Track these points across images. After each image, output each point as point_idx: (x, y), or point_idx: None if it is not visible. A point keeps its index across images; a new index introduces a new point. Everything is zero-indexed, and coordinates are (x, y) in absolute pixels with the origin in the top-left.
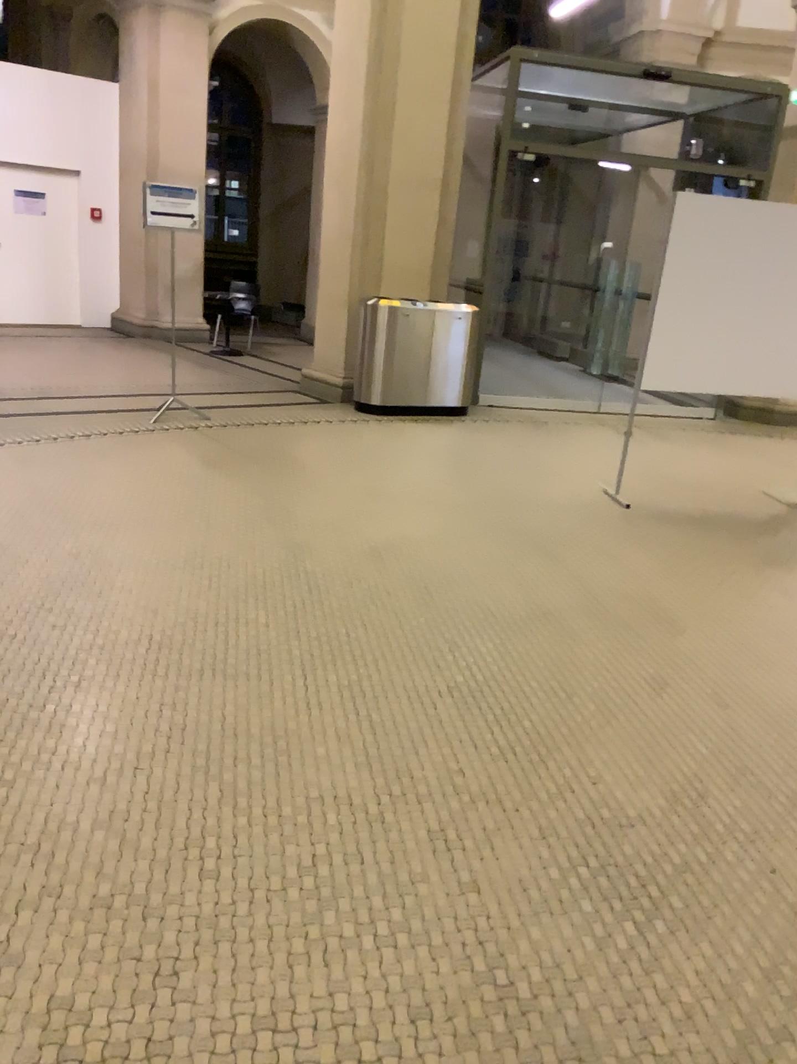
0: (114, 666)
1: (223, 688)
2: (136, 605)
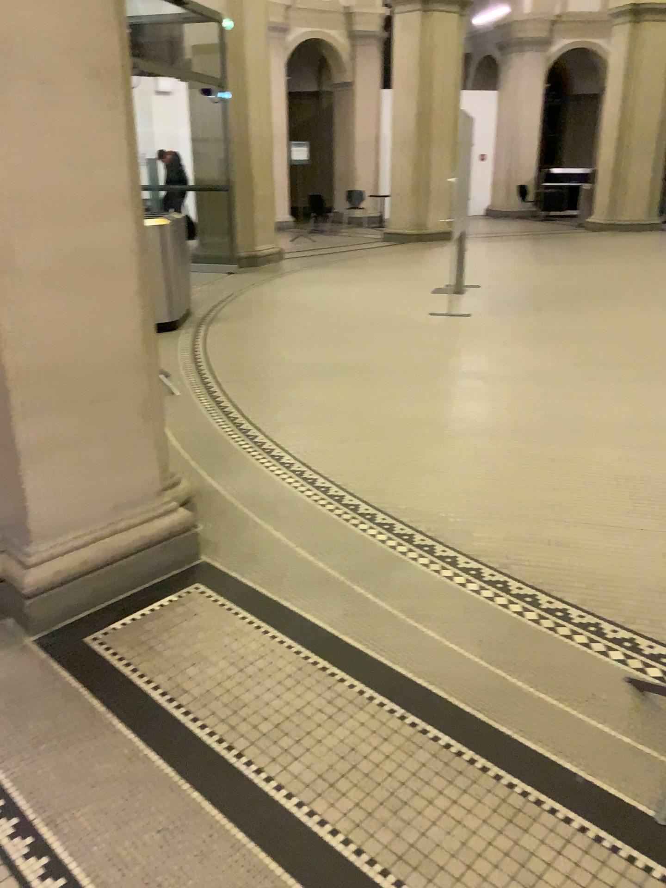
0: None
1: None
2: None
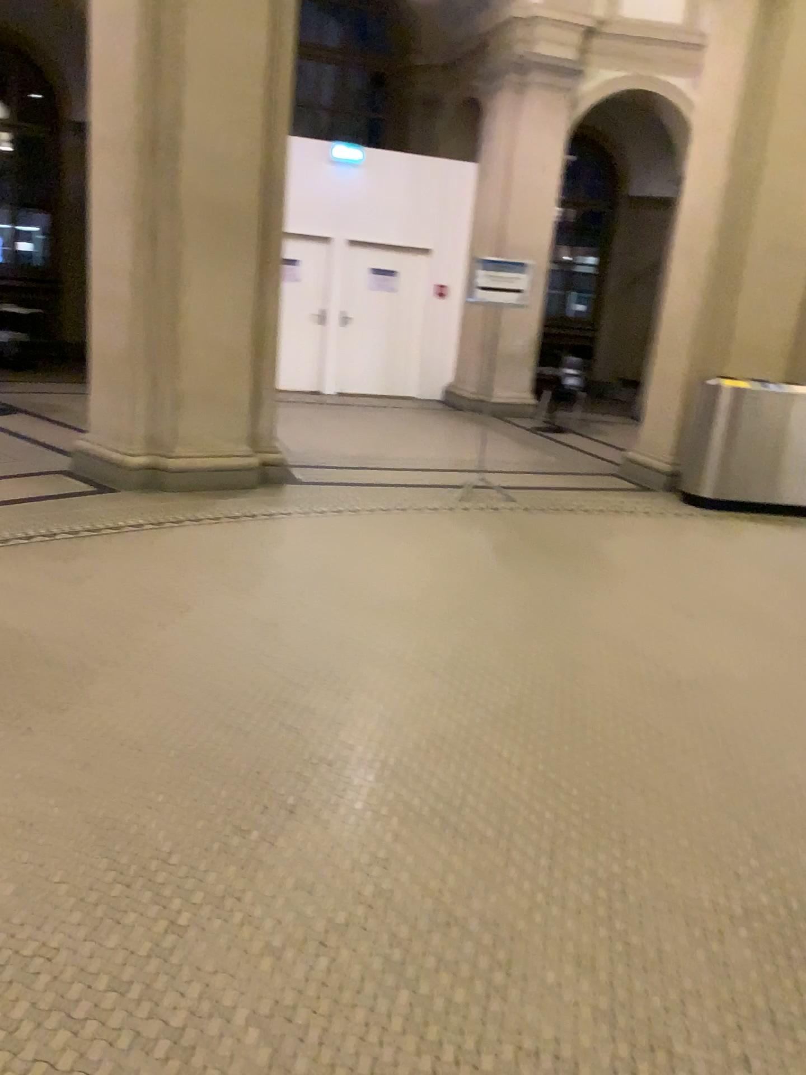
0: (338, 788)
1: (452, 842)
2: (384, 713)
